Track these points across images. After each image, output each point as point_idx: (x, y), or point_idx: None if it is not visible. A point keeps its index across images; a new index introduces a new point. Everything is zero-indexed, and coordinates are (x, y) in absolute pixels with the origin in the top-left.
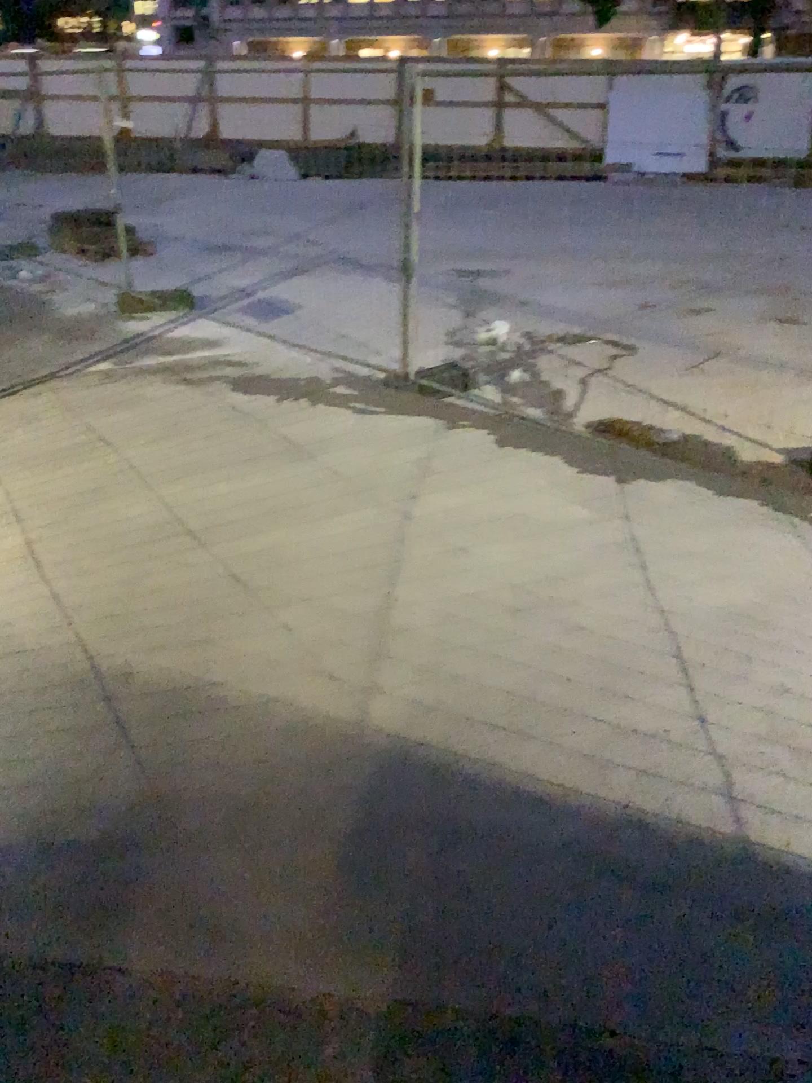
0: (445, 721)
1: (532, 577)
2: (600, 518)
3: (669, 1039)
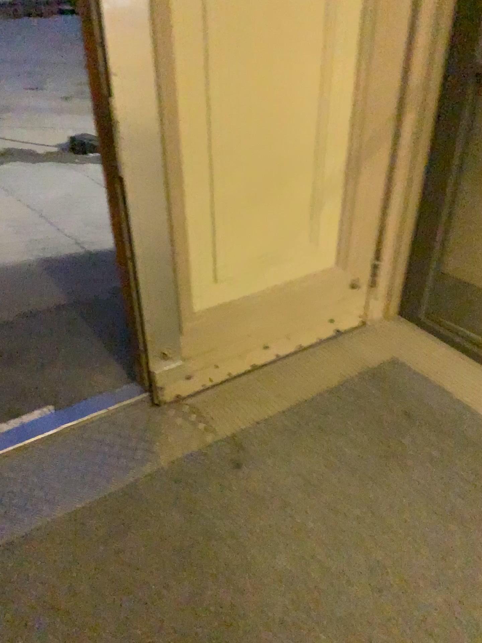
0: None
1: None
2: None
3: (100, 288)
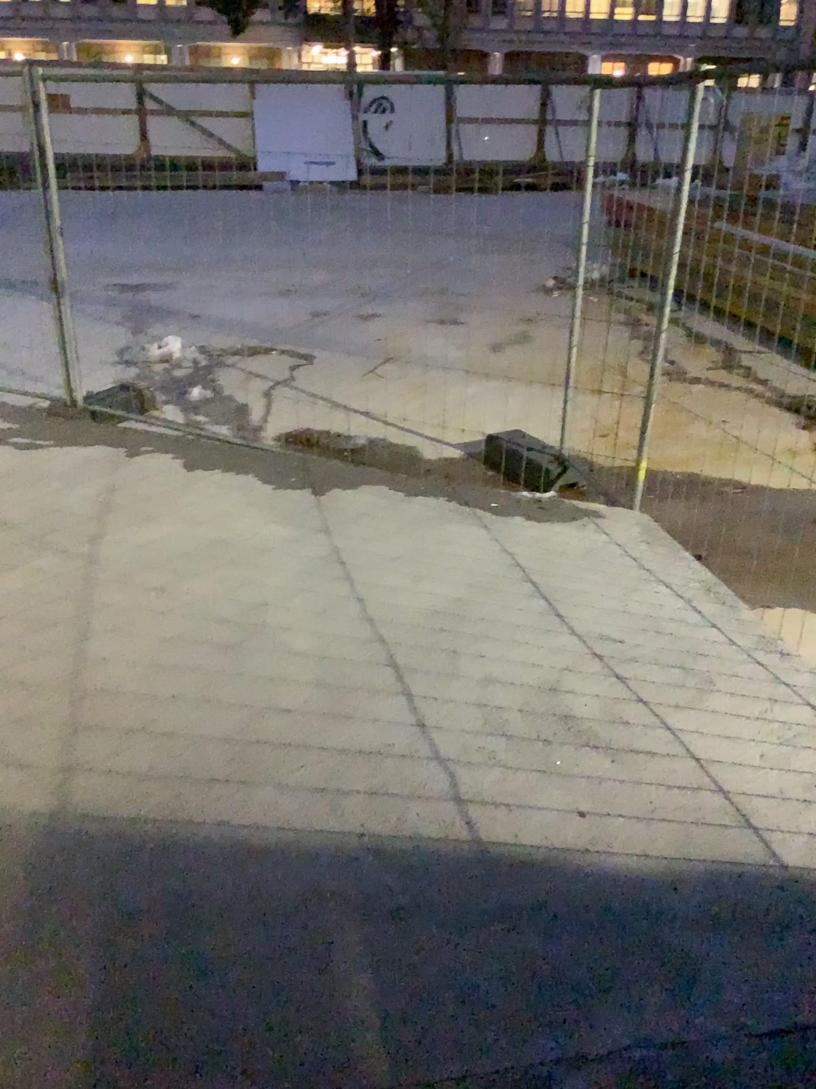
0: (168, 791)
1: (246, 610)
2: (309, 537)
3: None
